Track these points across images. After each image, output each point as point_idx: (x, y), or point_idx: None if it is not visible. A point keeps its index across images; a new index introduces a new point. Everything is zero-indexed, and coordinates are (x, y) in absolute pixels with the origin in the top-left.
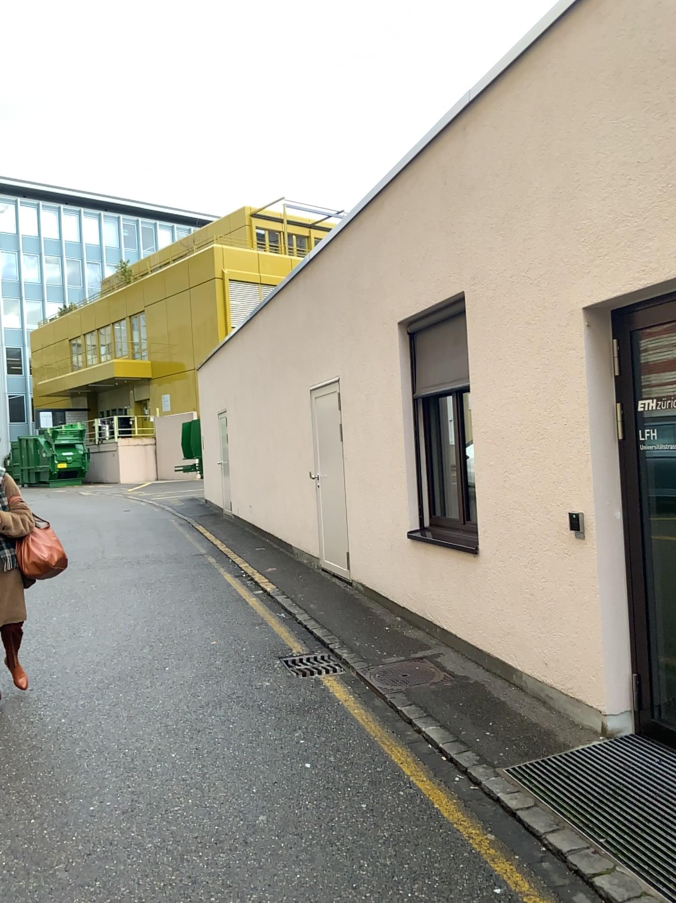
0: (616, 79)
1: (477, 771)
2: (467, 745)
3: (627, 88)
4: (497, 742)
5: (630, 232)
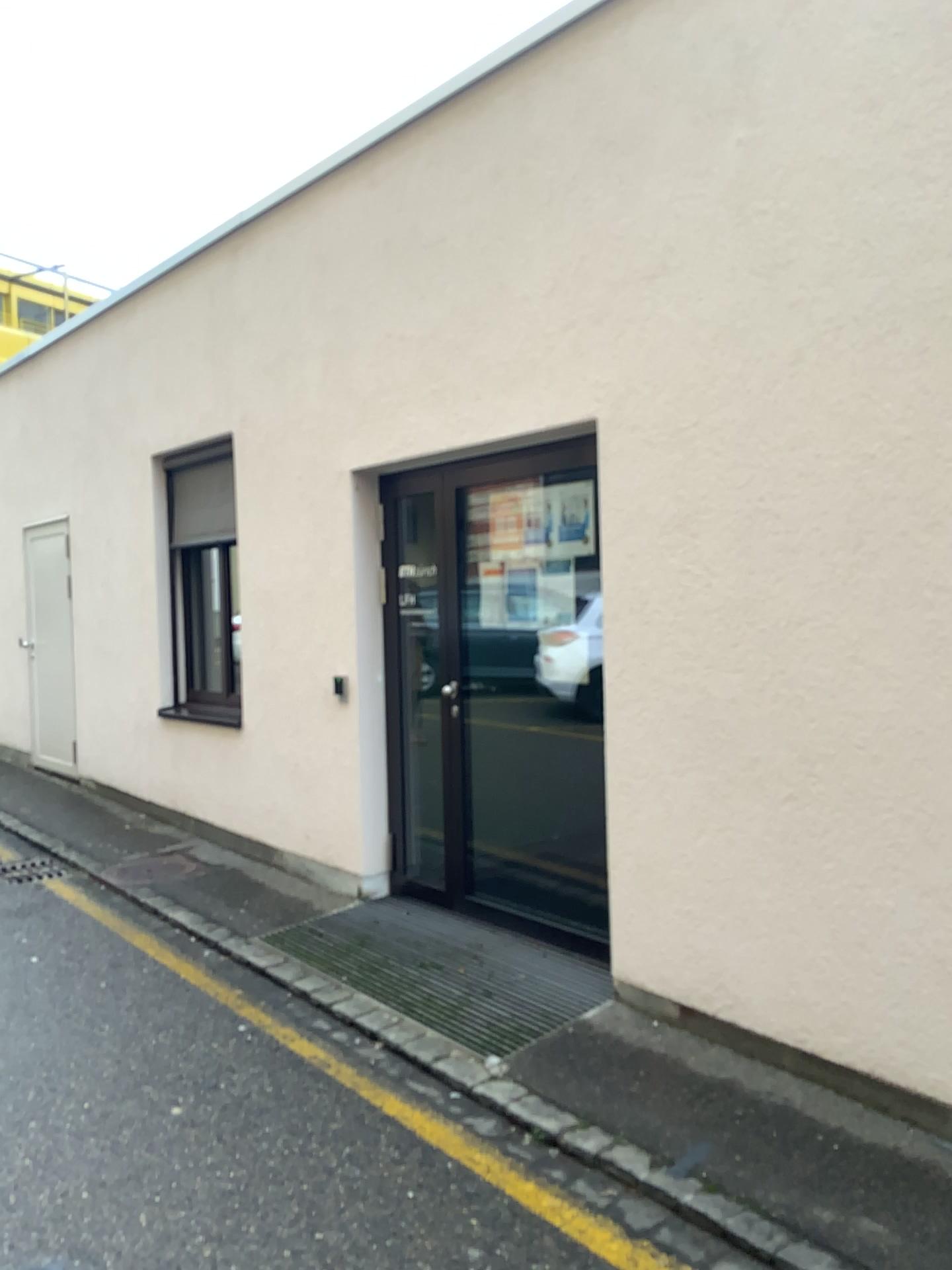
0: (386, 254)
1: (229, 944)
2: (219, 923)
3: (395, 265)
4: (251, 918)
5: (394, 405)
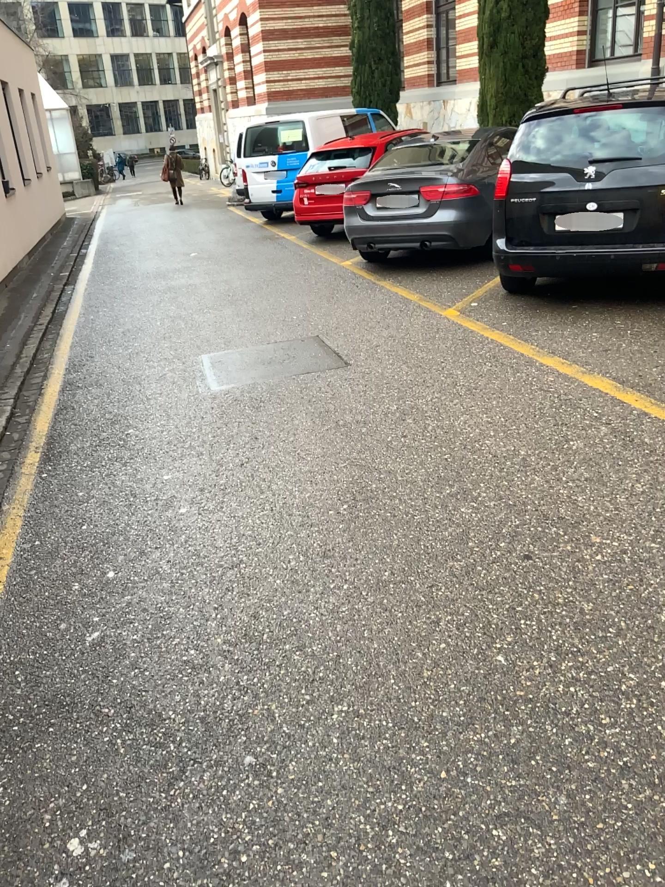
0: None
1: None
2: None
3: None
4: None
5: None
